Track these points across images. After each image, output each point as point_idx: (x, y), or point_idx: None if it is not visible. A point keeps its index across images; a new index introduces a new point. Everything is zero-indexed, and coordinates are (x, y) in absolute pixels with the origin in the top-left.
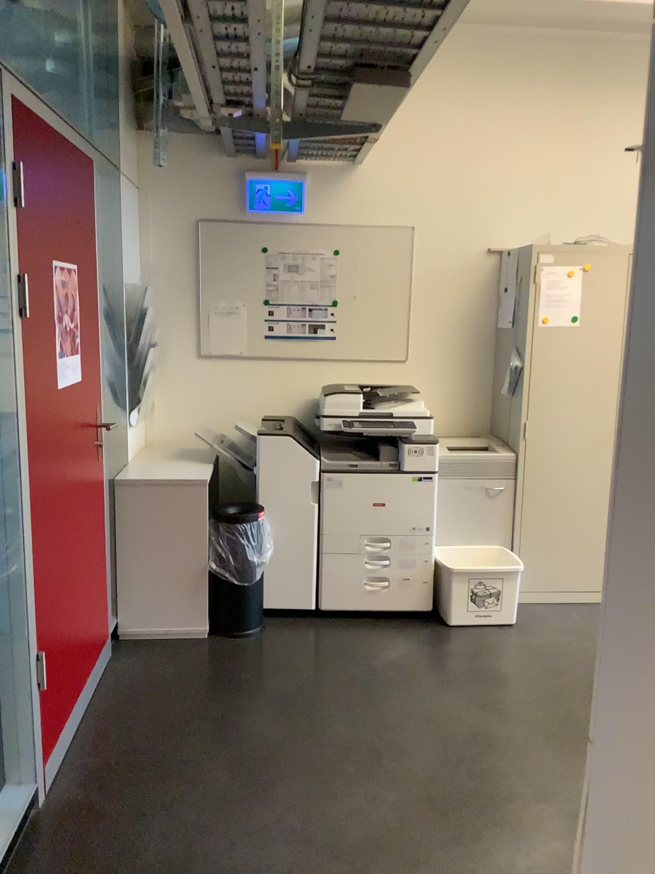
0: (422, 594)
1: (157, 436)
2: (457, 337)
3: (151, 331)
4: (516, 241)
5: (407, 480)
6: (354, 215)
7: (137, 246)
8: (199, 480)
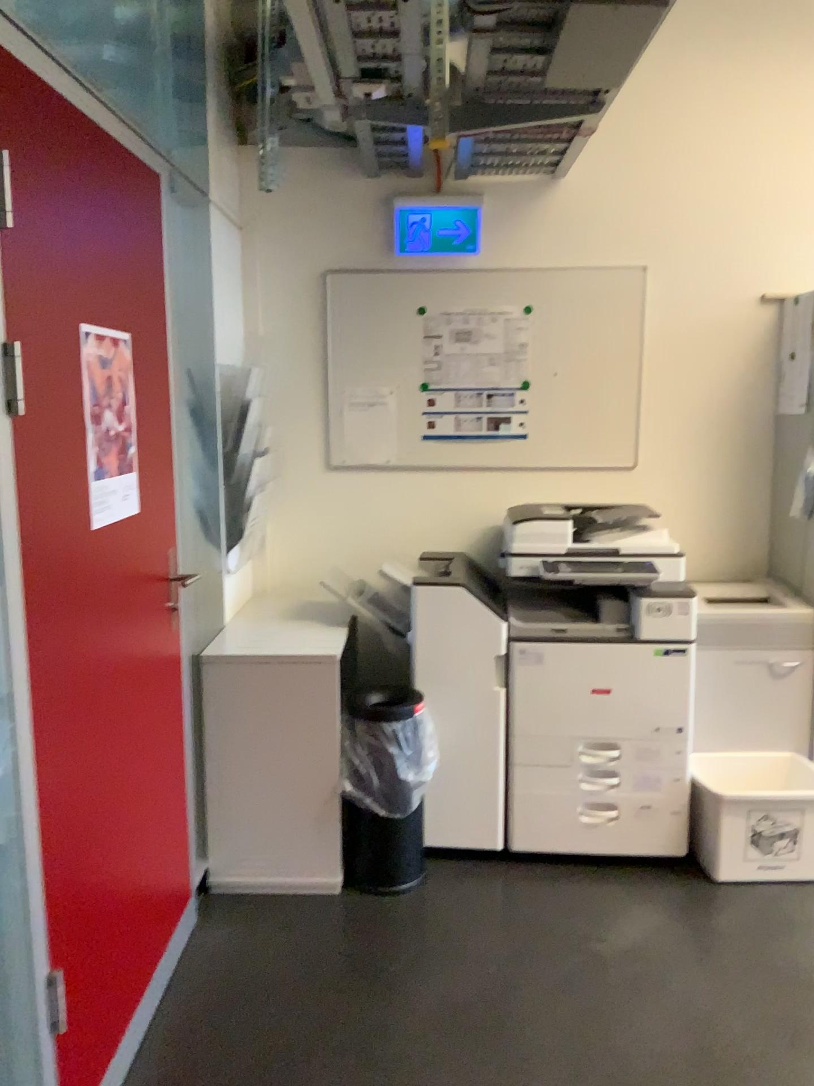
0: (669, 829)
1: (270, 584)
2: (712, 431)
3: (258, 432)
4: (804, 283)
5: (644, 653)
6: (554, 253)
7: (238, 310)
8: (326, 657)
